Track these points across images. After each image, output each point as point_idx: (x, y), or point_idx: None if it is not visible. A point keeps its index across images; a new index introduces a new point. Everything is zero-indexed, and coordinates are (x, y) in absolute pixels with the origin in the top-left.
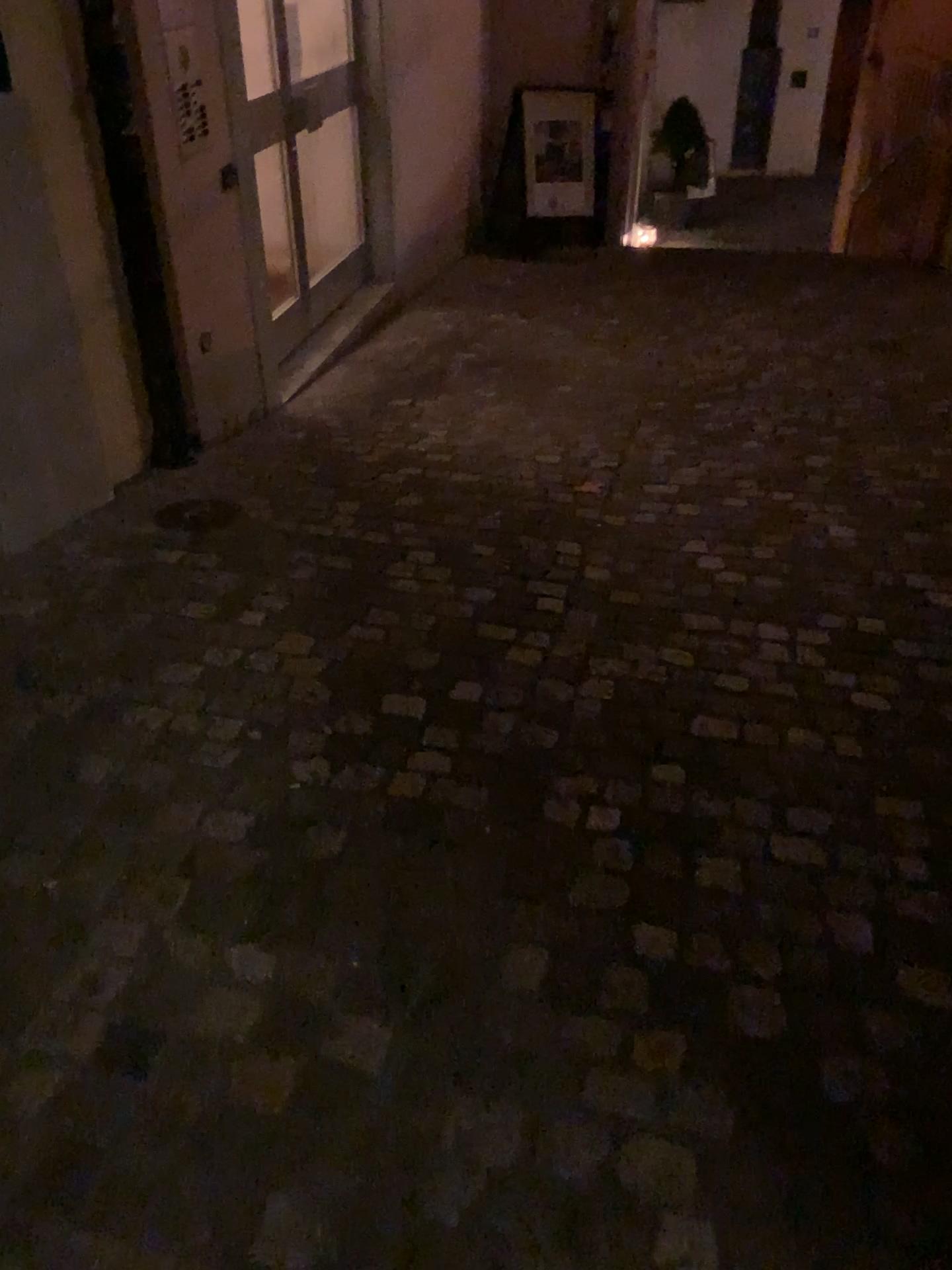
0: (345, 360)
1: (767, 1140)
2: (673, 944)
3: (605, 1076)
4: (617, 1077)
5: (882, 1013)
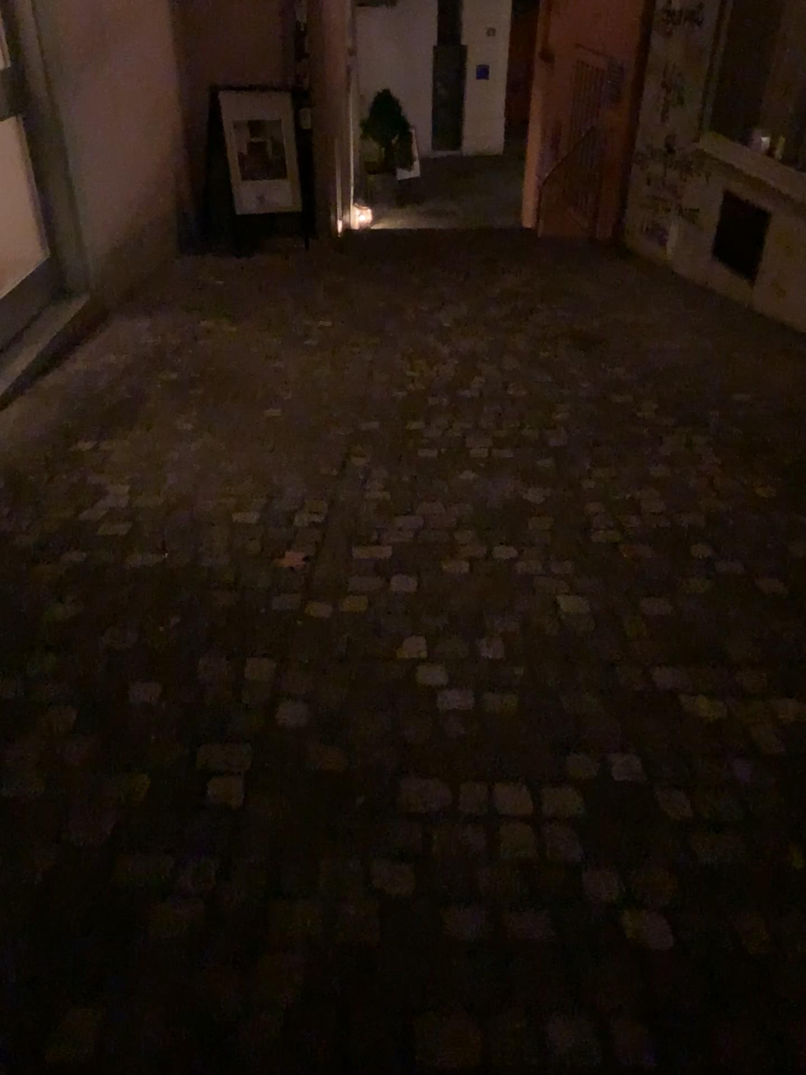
0: (29, 393)
1: None
2: None
3: None
4: None
5: None
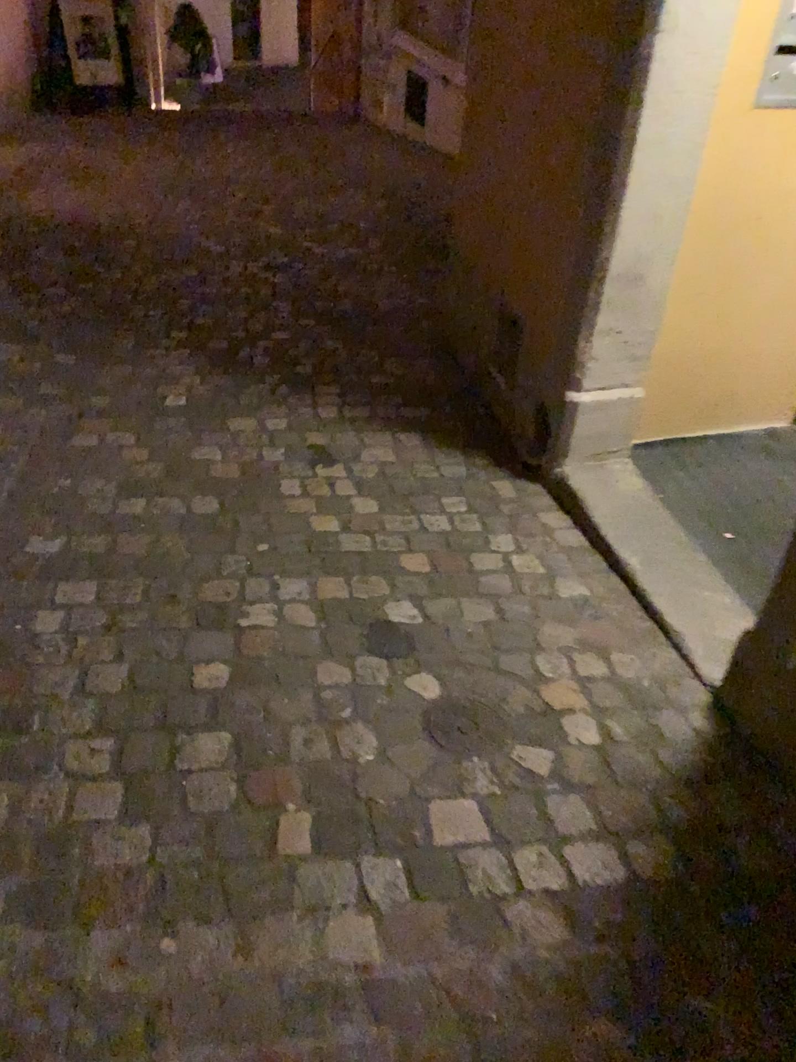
0: None
1: (218, 361)
2: (186, 335)
3: (161, 358)
4: (165, 357)
5: (263, 339)
